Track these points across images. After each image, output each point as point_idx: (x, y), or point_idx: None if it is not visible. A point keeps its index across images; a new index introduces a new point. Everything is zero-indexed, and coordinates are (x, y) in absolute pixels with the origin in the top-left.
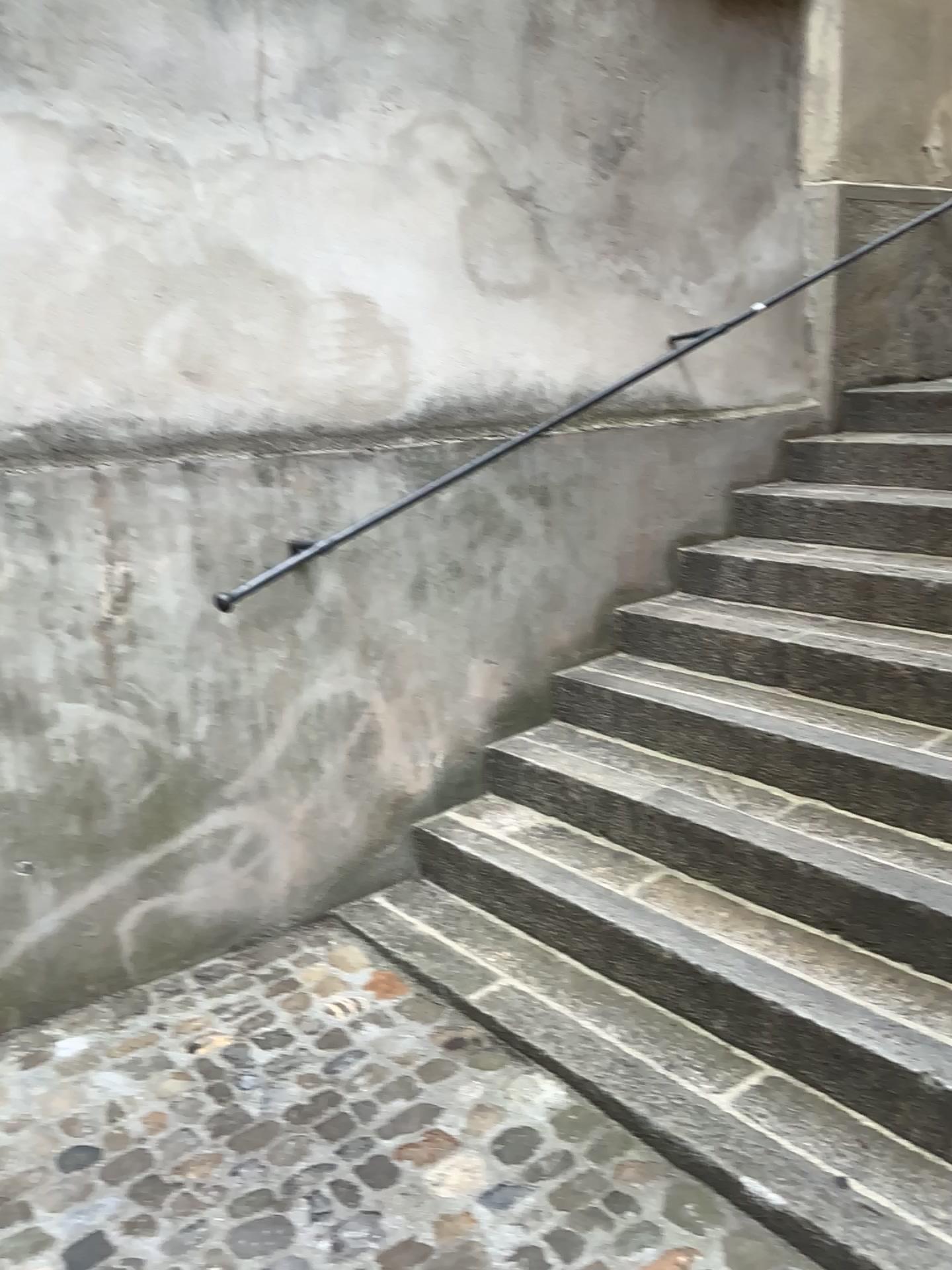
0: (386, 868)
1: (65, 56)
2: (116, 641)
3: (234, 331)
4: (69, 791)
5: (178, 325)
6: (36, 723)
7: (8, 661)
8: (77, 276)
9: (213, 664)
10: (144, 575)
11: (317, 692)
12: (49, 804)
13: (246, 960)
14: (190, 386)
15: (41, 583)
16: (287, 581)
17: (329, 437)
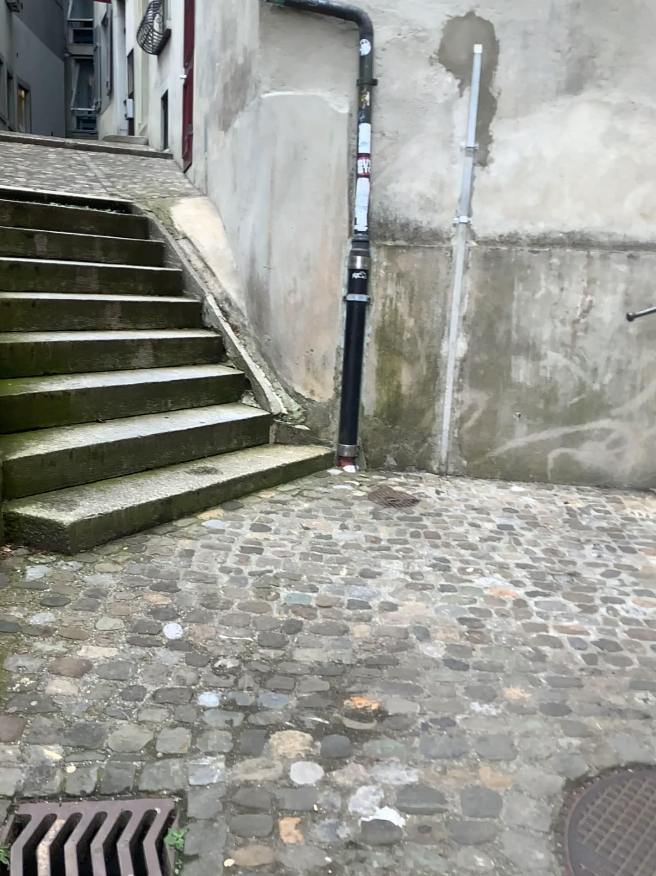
0: None
1: (616, 74)
2: (577, 330)
3: None
4: (542, 389)
5: (641, 192)
6: (536, 356)
7: (531, 327)
8: (599, 169)
9: (619, 351)
10: (597, 303)
11: None
12: (533, 391)
13: (601, 489)
14: (640, 221)
15: (552, 298)
16: None
17: None
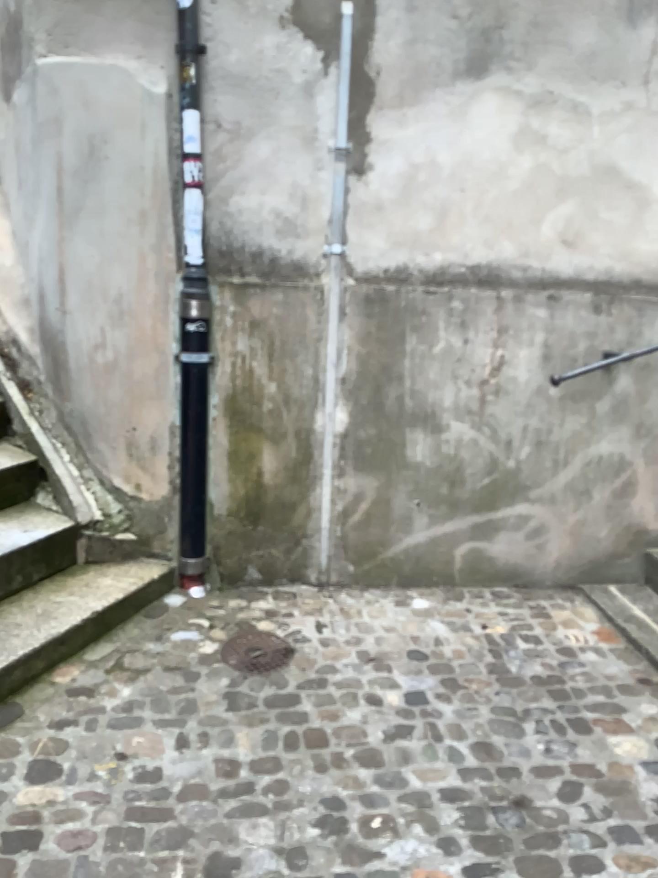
0: (619, 570)
1: (530, 52)
2: (487, 392)
3: (595, 217)
4: (446, 469)
5: (561, 211)
6: (437, 427)
7: (430, 391)
8: (510, 180)
9: (539, 416)
10: (511, 357)
11: (599, 448)
12: (434, 473)
13: (522, 593)
14: (561, 249)
15: (455, 351)
16: (595, 376)
17: (642, 289)
